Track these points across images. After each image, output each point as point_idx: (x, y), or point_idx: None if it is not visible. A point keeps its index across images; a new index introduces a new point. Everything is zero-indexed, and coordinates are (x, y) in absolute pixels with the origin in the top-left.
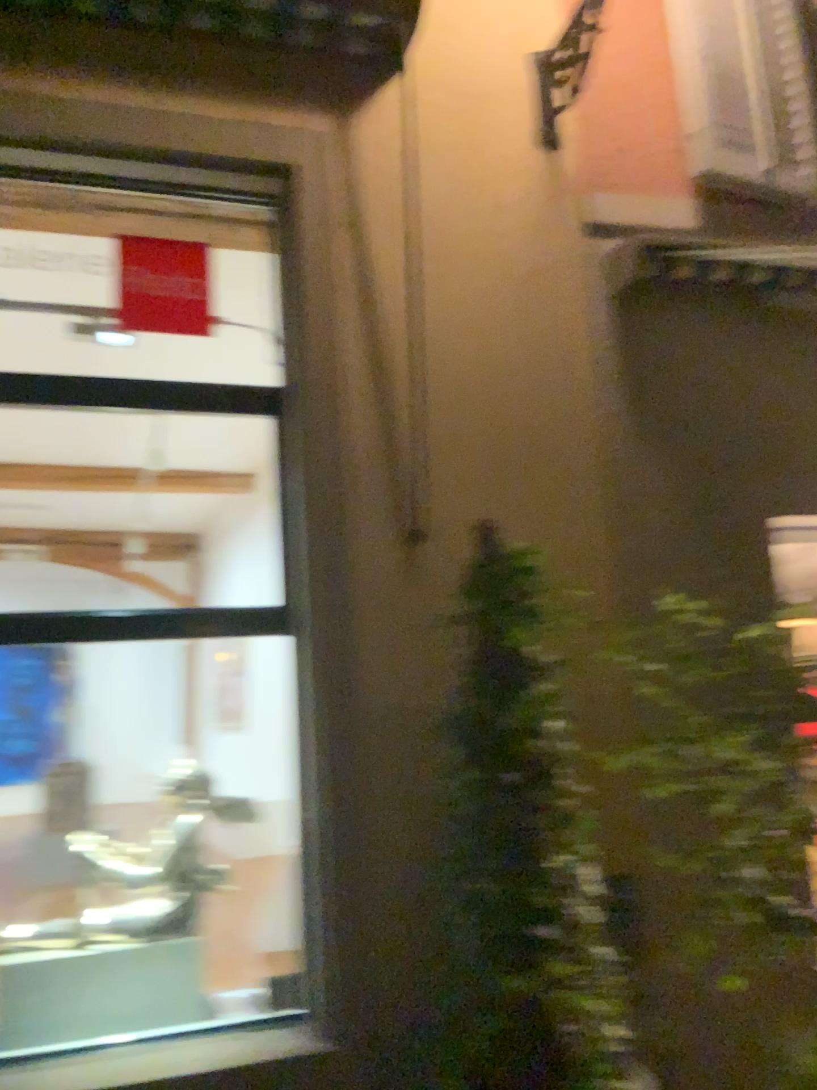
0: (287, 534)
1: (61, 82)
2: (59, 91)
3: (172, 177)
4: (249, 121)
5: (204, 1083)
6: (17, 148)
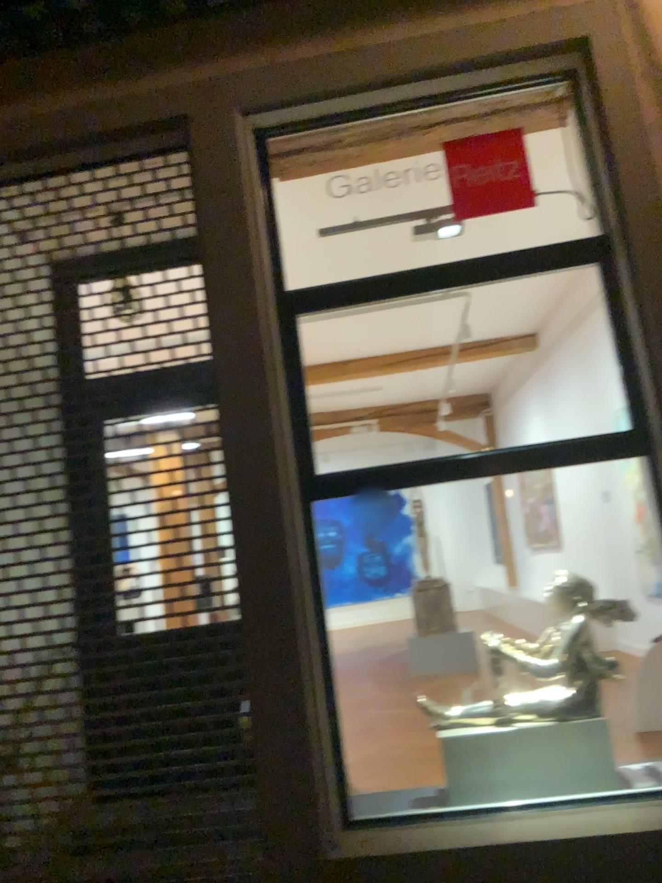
0: (628, 365)
1: (379, 32)
2: (379, 39)
3: (476, 82)
4: (535, 12)
5: (641, 840)
6: (354, 96)
